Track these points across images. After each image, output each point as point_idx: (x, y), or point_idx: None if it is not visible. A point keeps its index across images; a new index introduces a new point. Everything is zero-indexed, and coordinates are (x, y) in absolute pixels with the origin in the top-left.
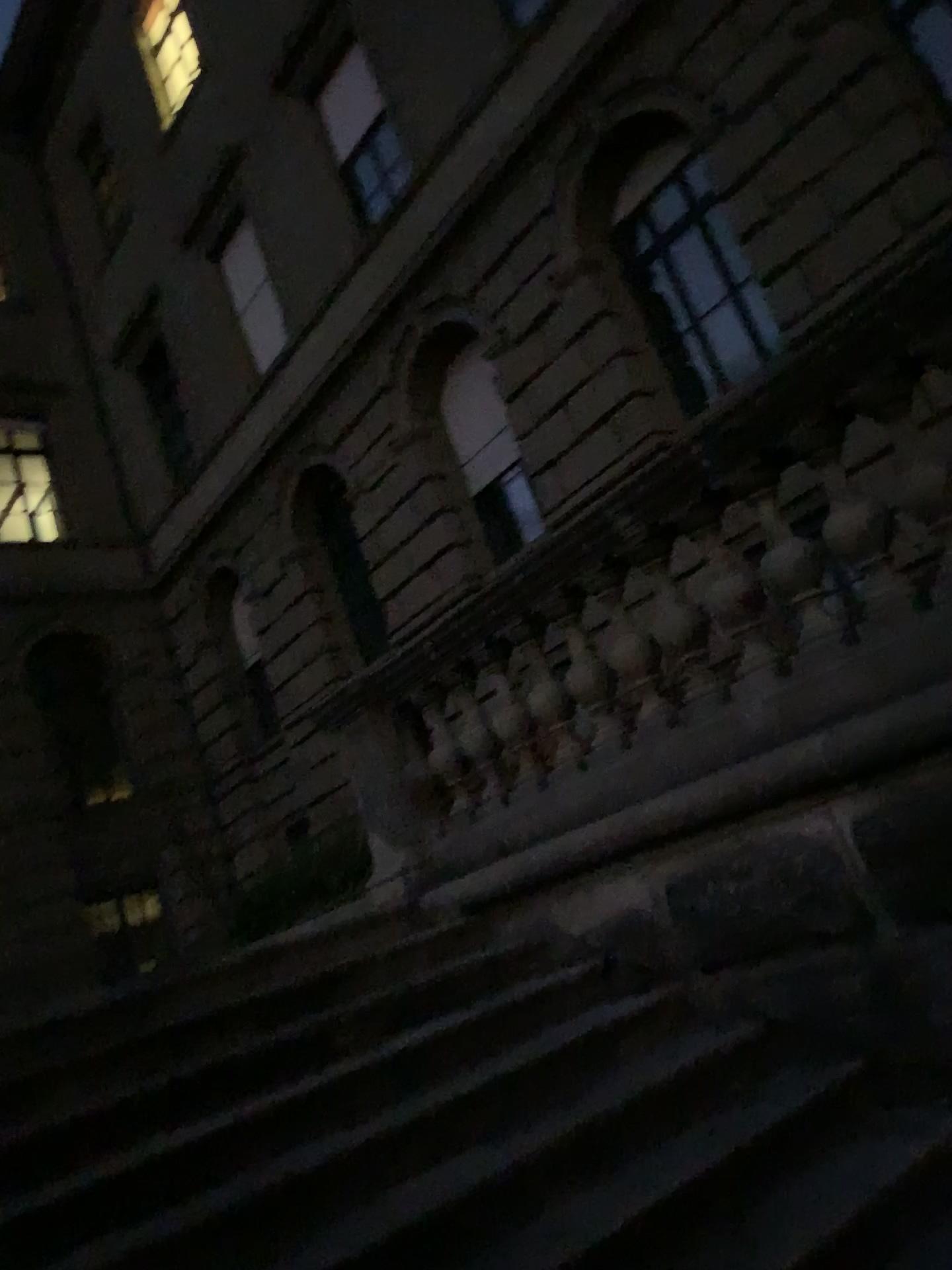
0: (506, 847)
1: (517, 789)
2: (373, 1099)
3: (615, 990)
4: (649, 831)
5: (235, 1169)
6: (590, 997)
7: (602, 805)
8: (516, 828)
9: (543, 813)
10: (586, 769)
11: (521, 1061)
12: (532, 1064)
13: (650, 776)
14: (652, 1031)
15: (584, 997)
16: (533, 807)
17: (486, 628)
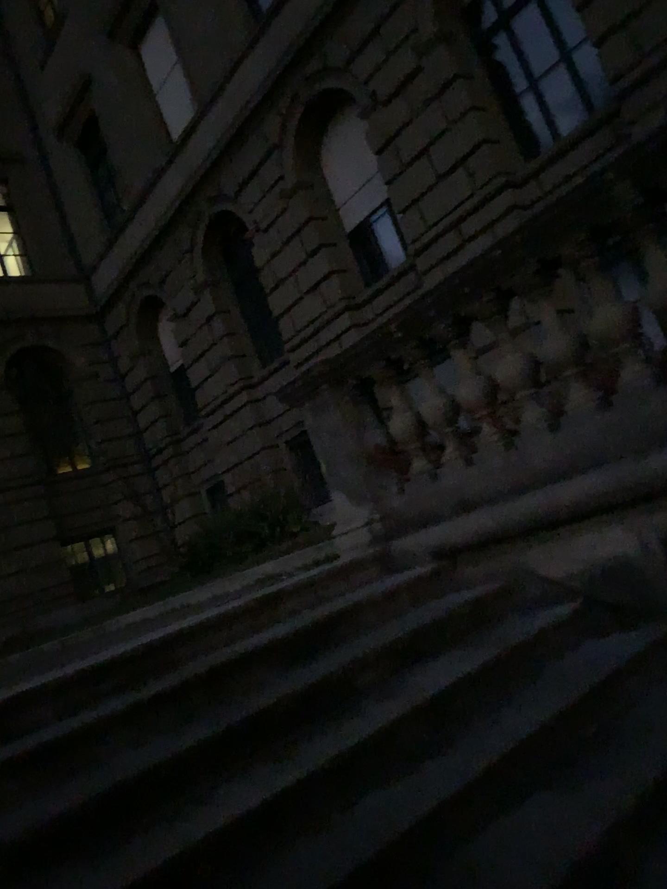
0: (473, 503)
1: (481, 453)
2: (431, 749)
3: (614, 631)
4: (643, 488)
5: (323, 835)
6: (592, 638)
7: (581, 465)
8: (483, 487)
9: (511, 474)
10: (557, 433)
11: (565, 708)
12: (571, 709)
13: (634, 438)
14: (659, 669)
15: (585, 638)
16: (499, 468)
17: (455, 310)
